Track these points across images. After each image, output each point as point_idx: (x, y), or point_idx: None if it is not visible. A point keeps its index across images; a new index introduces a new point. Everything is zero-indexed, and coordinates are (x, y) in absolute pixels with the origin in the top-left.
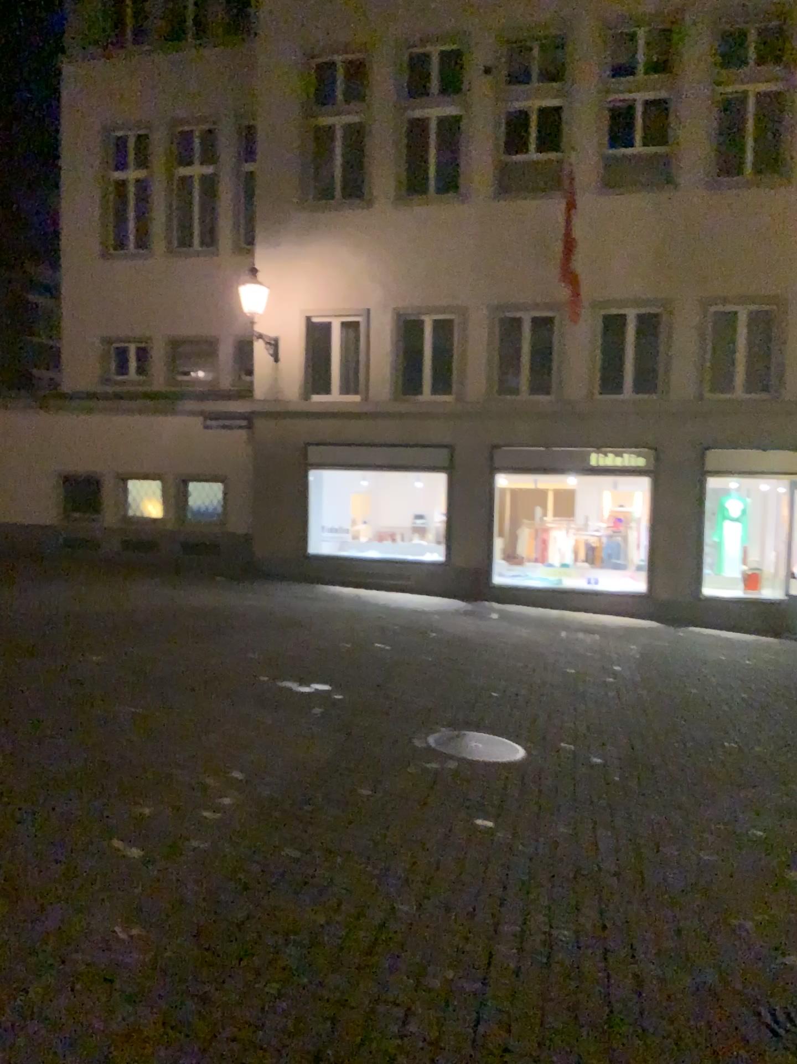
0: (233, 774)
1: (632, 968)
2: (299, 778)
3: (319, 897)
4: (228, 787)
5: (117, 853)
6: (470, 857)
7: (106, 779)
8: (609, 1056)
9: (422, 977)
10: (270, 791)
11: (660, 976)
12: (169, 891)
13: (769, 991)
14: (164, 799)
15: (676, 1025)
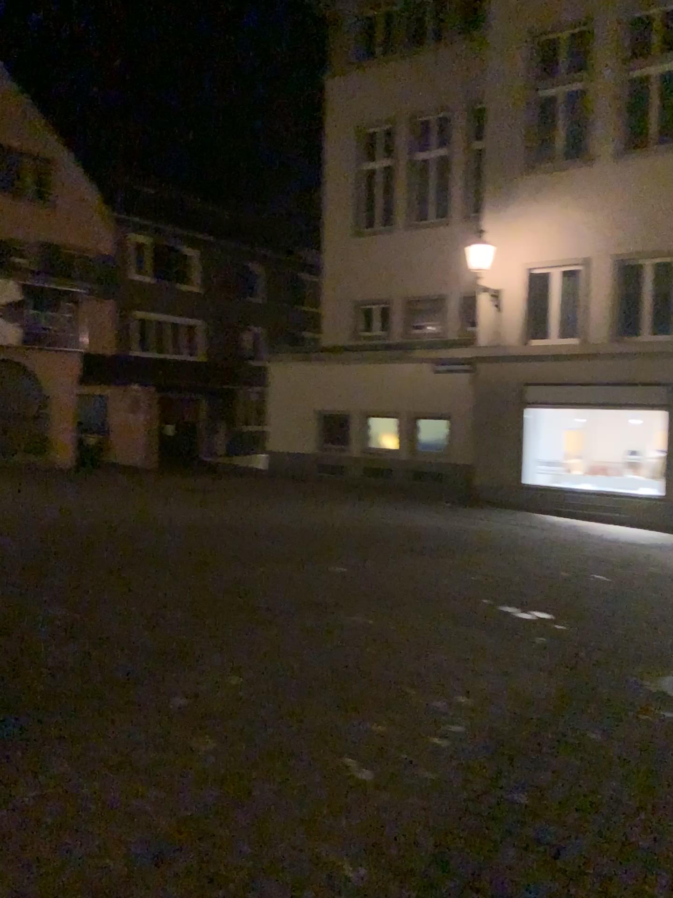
0: (460, 699)
1: None
2: (525, 711)
3: (555, 863)
4: (455, 713)
5: (348, 774)
6: None
7: (342, 691)
8: None
9: None
10: (497, 723)
11: None
12: (397, 828)
13: None
14: (394, 719)
15: None
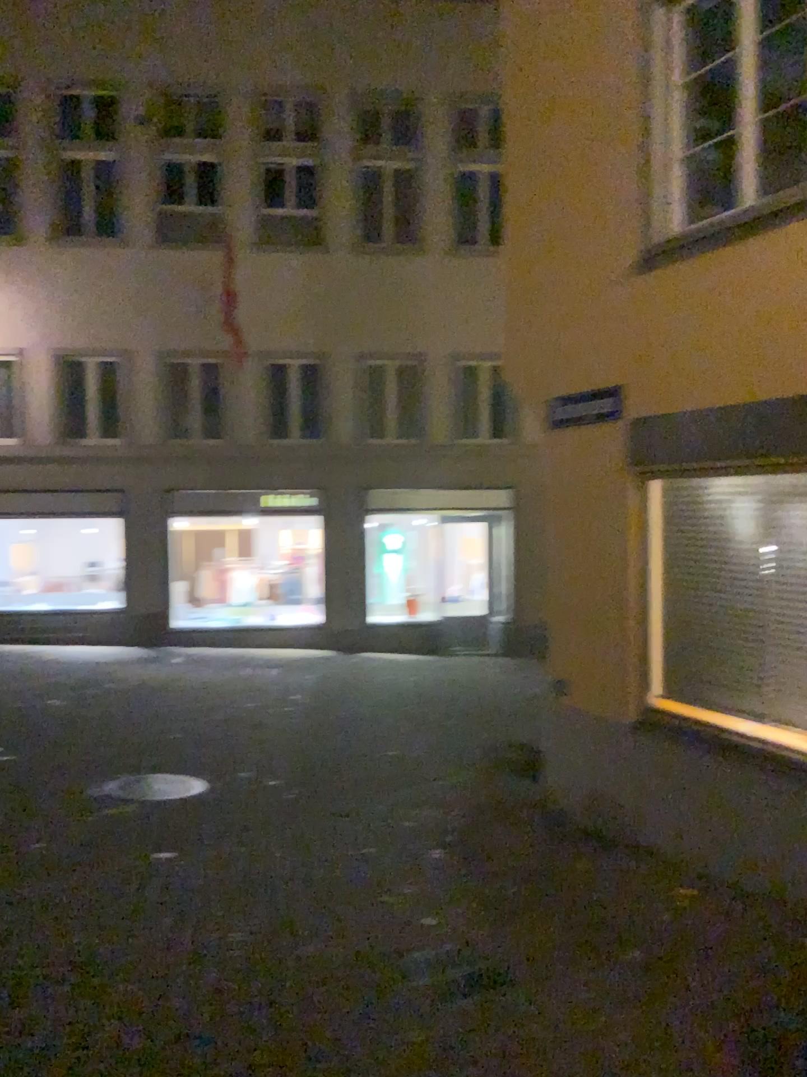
0: None
1: (296, 950)
2: None
3: None
4: None
5: None
6: (148, 885)
7: None
8: (272, 1020)
9: (101, 994)
10: None
11: (319, 951)
12: None
13: (407, 944)
14: None
15: (331, 986)
